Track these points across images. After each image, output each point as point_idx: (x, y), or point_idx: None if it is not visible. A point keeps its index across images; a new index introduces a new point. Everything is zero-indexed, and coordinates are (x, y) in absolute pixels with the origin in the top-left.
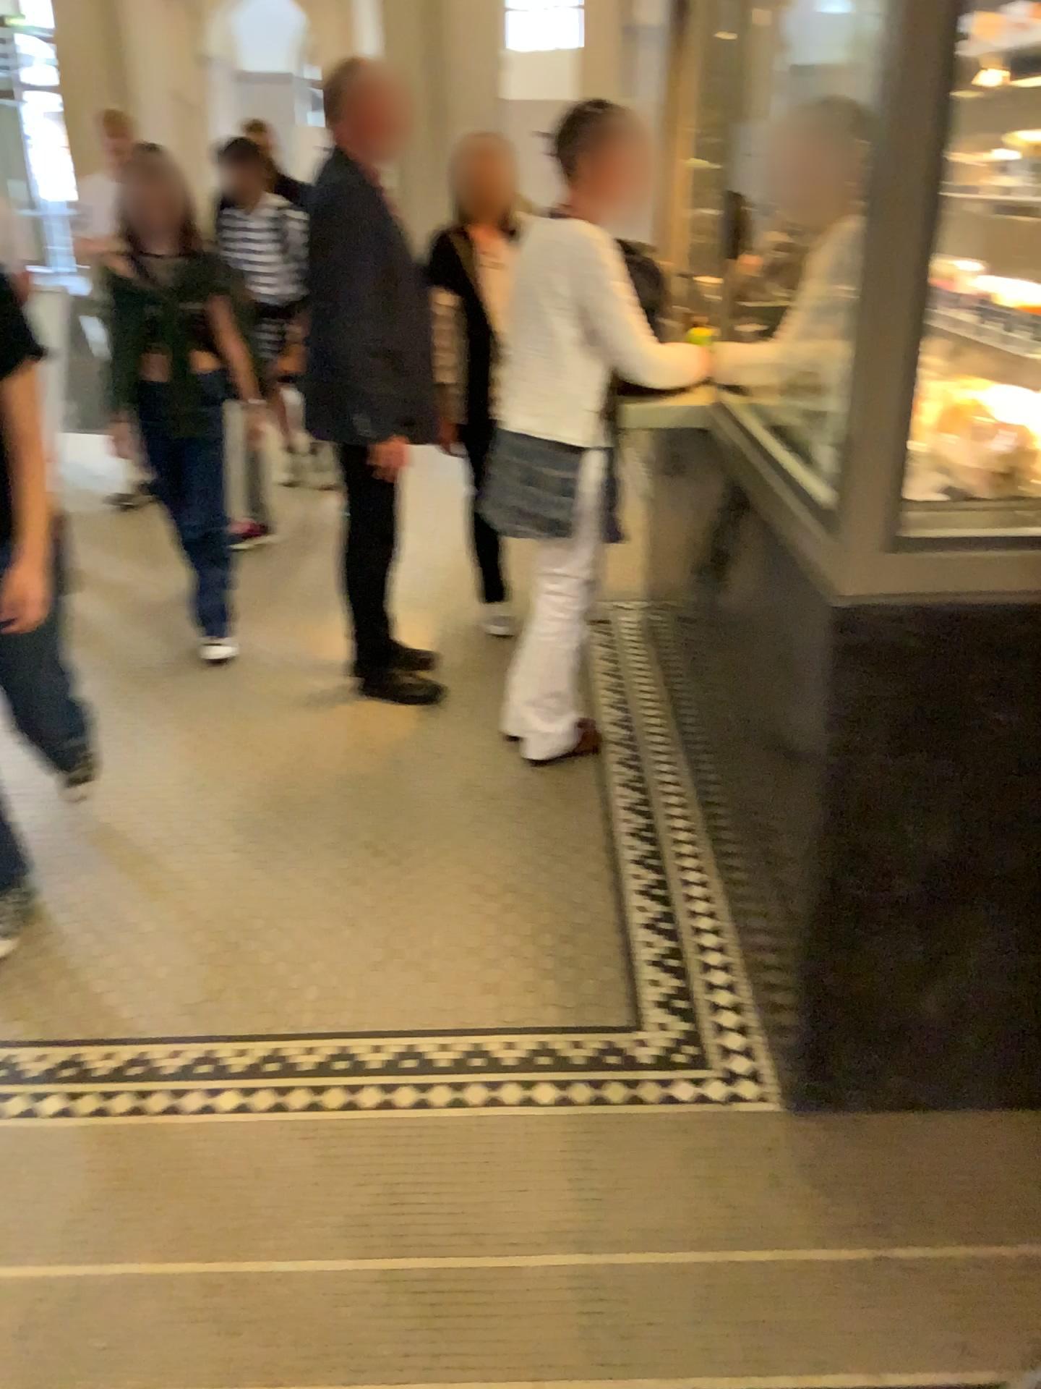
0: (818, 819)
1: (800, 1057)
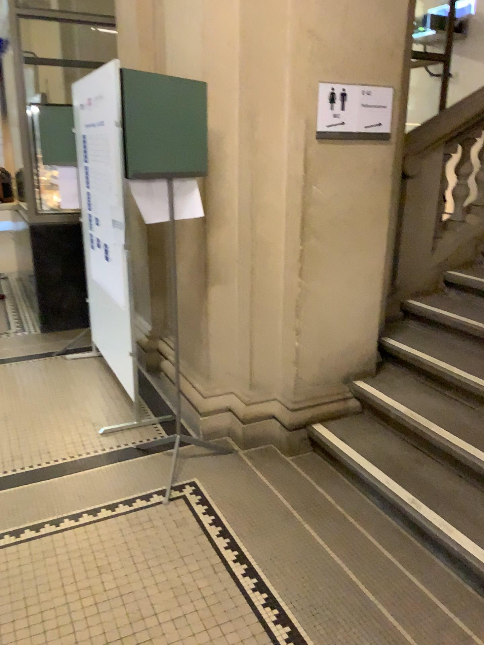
0: (34, 271)
1: (39, 323)
